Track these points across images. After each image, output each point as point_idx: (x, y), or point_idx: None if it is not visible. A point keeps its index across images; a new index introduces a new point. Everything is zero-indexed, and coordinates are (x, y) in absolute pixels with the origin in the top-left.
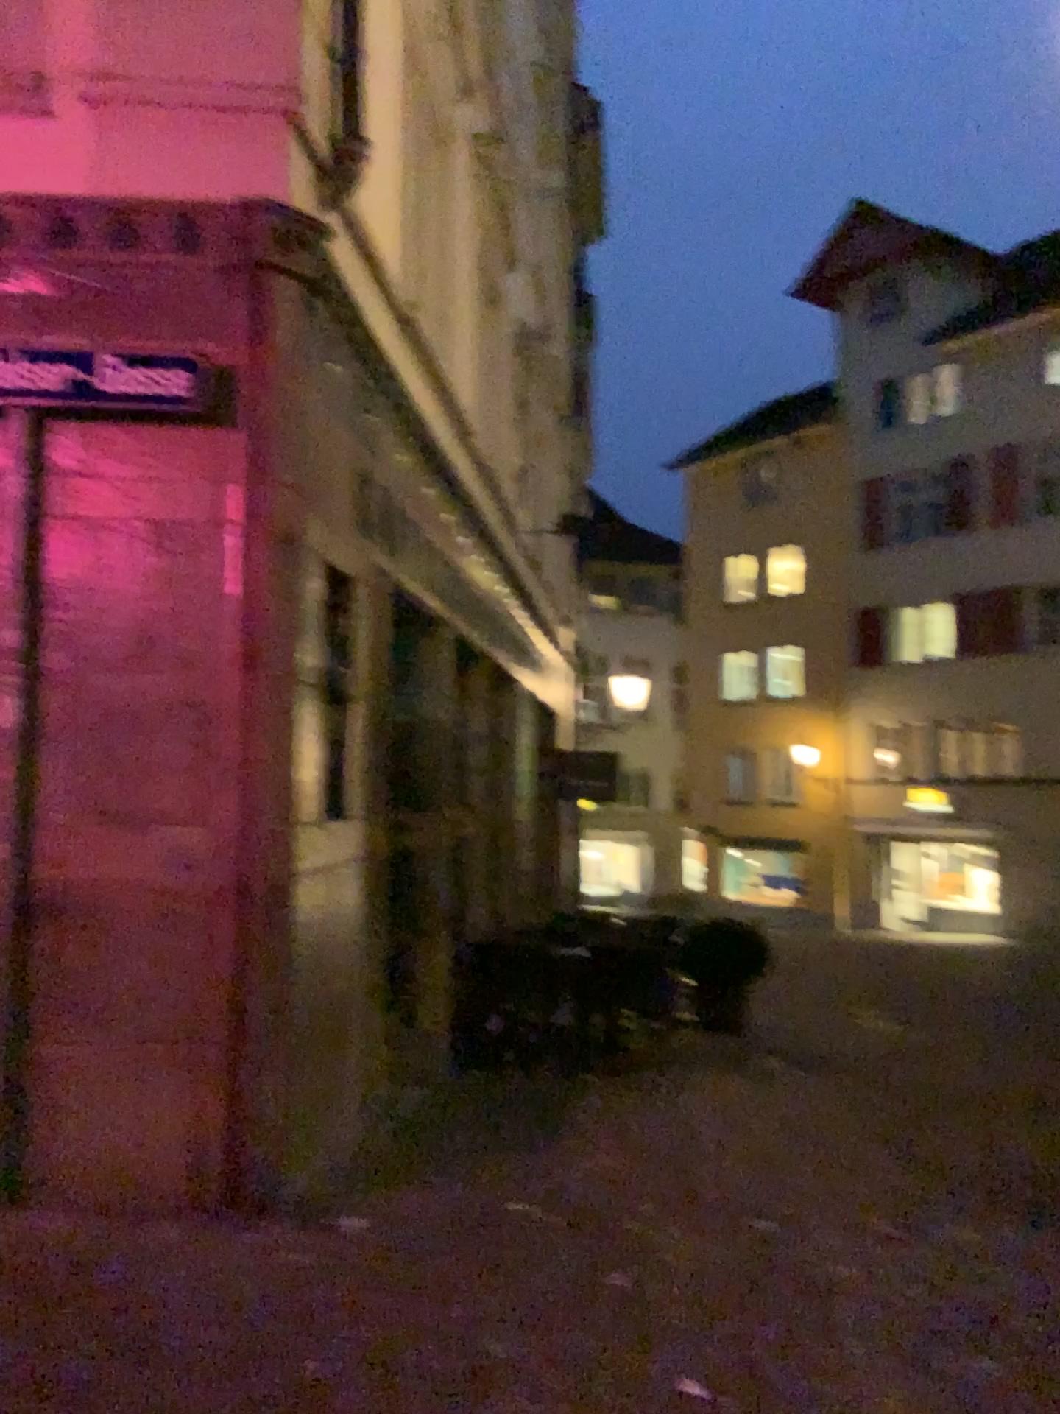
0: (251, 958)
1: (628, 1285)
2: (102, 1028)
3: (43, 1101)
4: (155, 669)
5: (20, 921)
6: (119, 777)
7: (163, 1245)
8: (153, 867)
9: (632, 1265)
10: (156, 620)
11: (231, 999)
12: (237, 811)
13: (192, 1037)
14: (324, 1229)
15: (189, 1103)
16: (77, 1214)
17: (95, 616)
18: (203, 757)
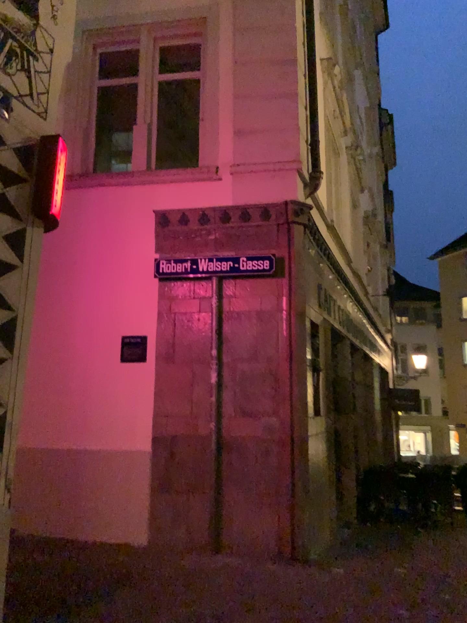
0: (295, 467)
1: (451, 599)
2: (244, 490)
3: (225, 516)
4: (258, 362)
5: (215, 451)
6: (247, 401)
7: (273, 569)
8: (259, 433)
9: (452, 593)
10: (258, 345)
11: (288, 482)
12: (288, 413)
13: (275, 495)
14: (328, 571)
15: (276, 520)
16: (240, 557)
17: (237, 344)
18: (275, 393)
